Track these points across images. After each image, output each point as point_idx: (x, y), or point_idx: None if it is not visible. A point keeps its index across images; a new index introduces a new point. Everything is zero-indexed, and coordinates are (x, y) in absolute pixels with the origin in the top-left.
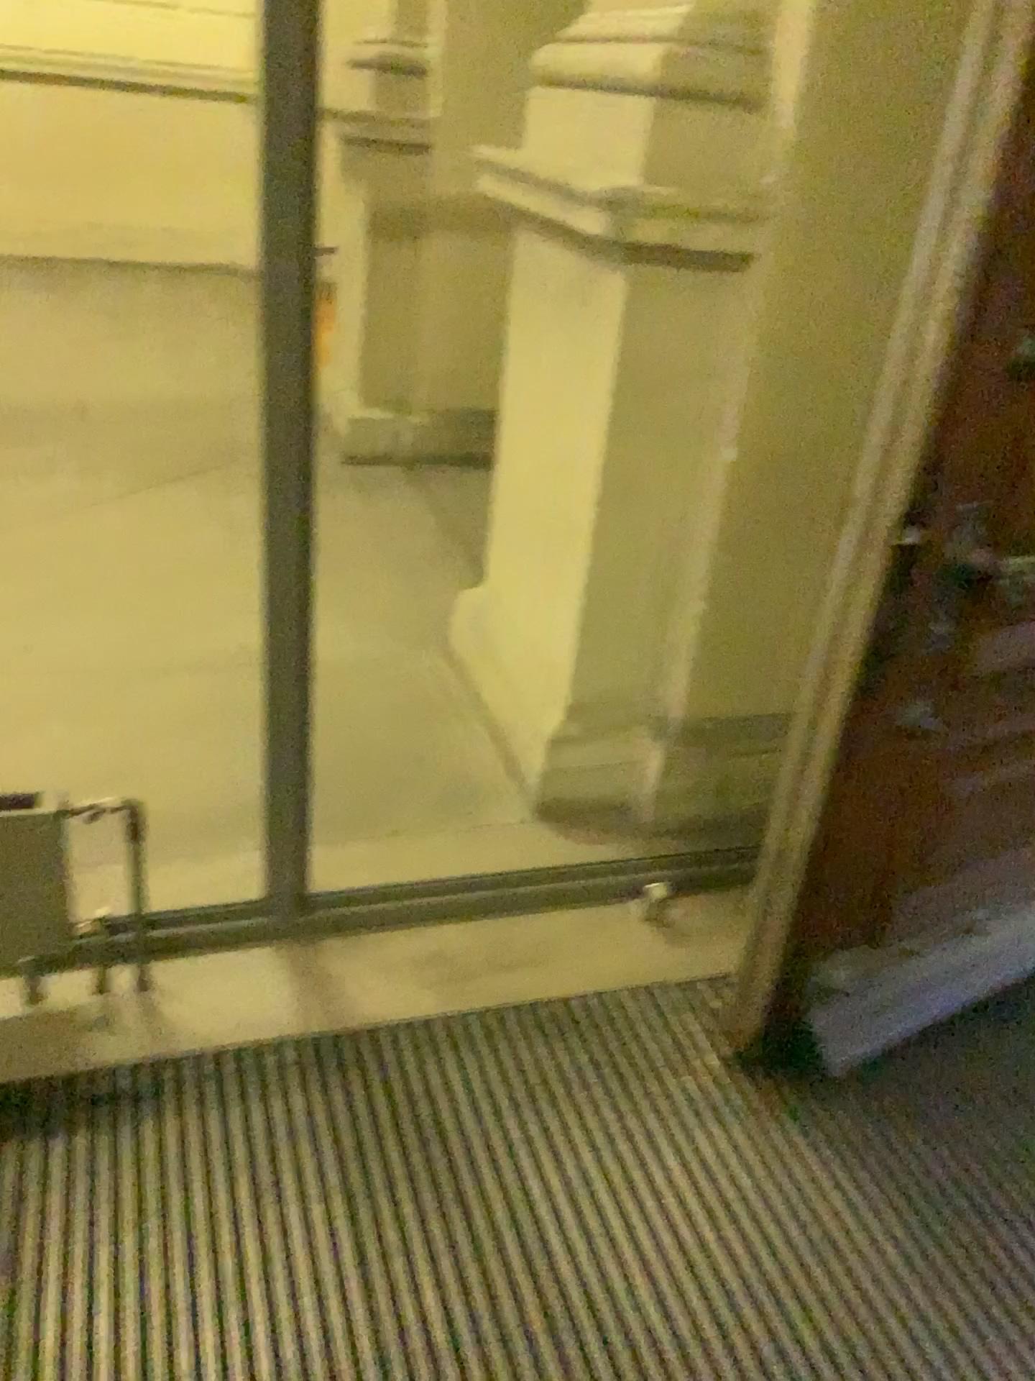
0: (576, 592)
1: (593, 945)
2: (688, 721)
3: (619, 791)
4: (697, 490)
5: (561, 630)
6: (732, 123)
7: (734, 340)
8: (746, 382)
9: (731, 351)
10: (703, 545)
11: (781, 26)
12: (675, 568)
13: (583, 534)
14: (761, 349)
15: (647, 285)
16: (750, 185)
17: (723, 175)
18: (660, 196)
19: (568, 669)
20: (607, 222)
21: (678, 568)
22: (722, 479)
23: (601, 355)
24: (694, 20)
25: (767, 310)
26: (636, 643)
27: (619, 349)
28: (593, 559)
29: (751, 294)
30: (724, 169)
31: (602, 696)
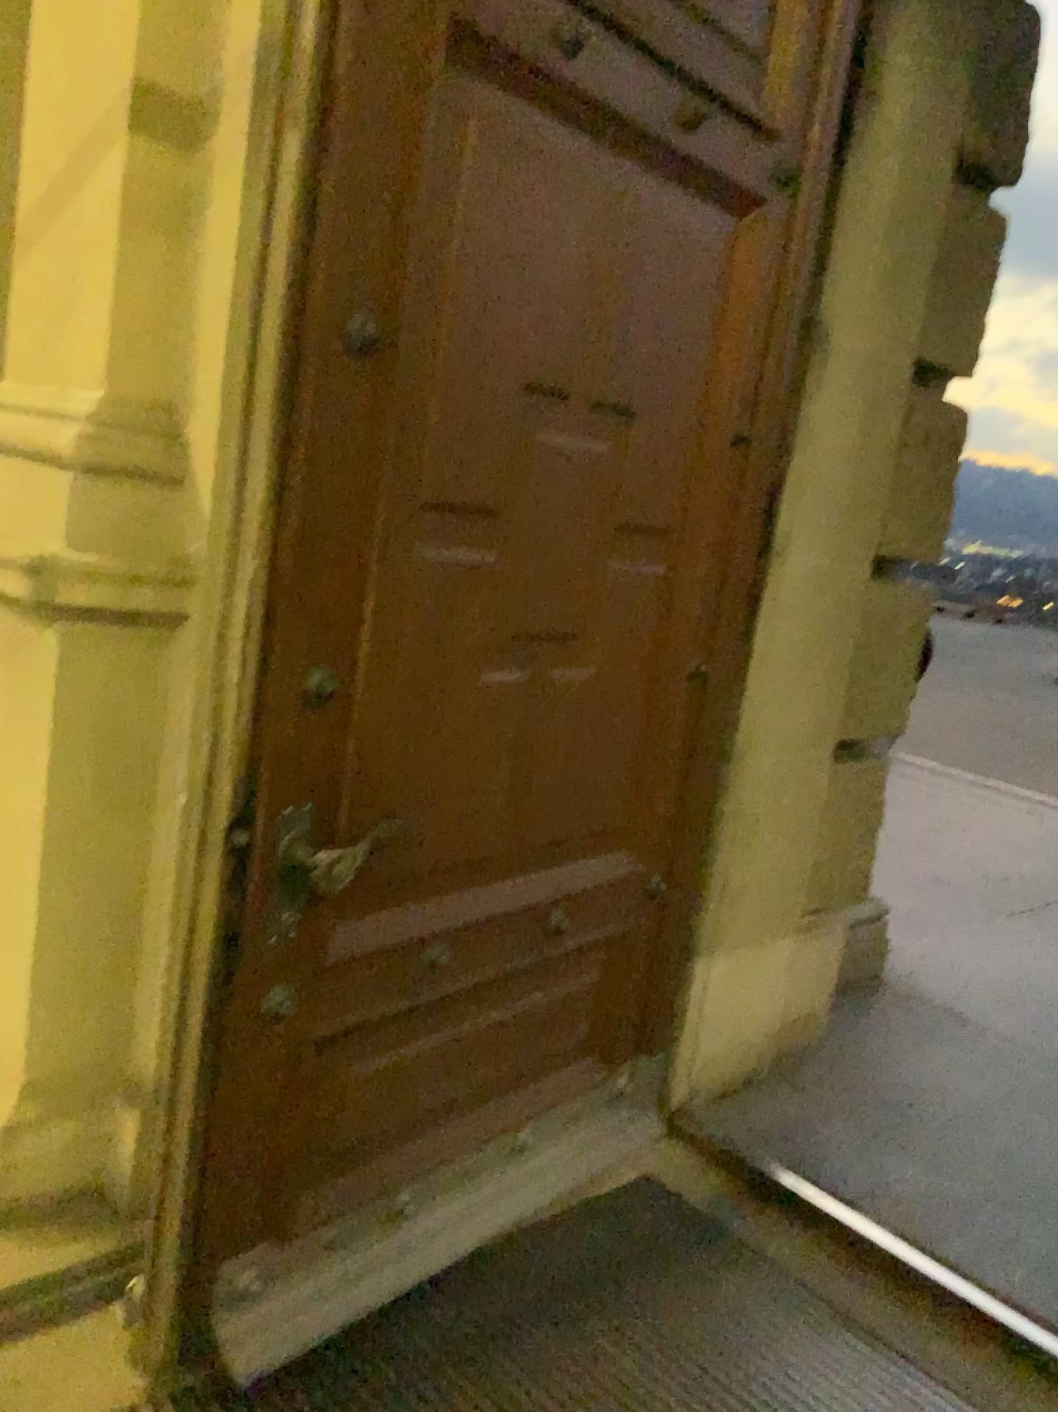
0: (25, 955)
1: (64, 1369)
2: (163, 1076)
3: (90, 1171)
4: (152, 835)
5: (11, 999)
6: (154, 497)
7: (177, 690)
8: (191, 728)
9: (174, 700)
10: (164, 889)
11: (193, 419)
12: (136, 916)
13: (29, 893)
14: (203, 697)
15: (82, 641)
16: (177, 552)
17: (150, 543)
18: (88, 560)
19: (21, 1042)
20: (35, 584)
21: (139, 915)
22: (177, 822)
23: (38, 708)
24: (111, 406)
25: (204, 662)
26: (99, 1001)
27: (56, 702)
28: (42, 919)
29: (188, 648)
30: (150, 536)
31: (64, 1066)
